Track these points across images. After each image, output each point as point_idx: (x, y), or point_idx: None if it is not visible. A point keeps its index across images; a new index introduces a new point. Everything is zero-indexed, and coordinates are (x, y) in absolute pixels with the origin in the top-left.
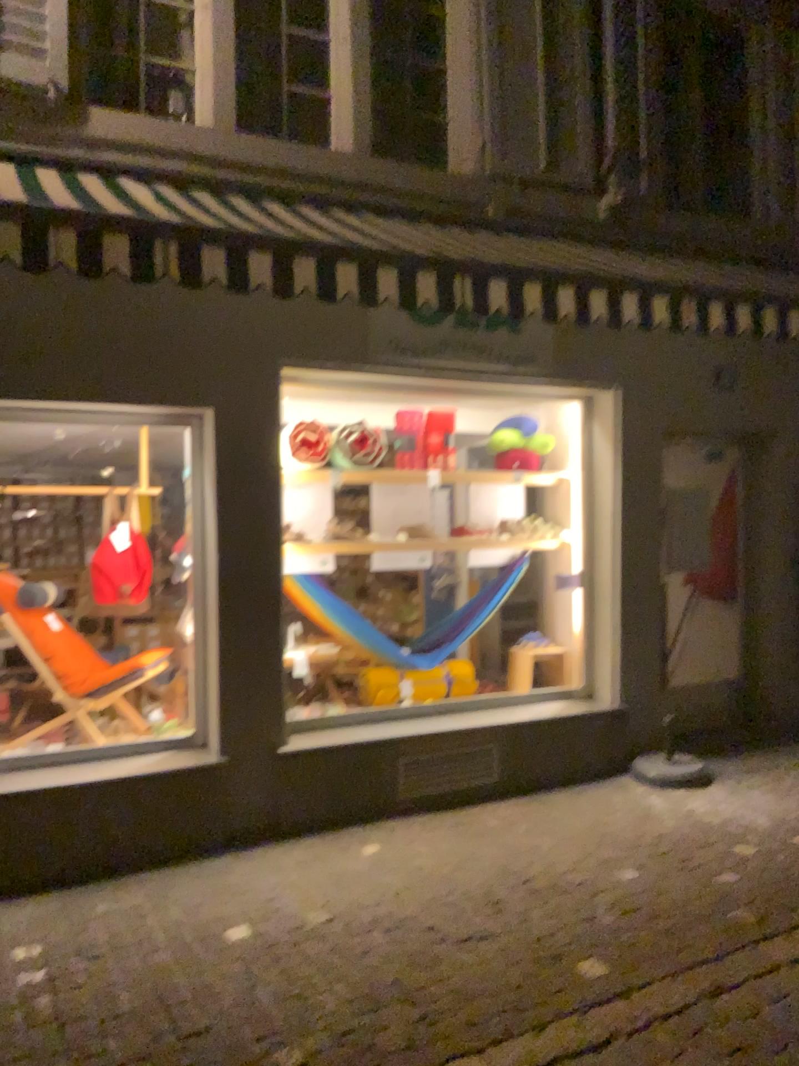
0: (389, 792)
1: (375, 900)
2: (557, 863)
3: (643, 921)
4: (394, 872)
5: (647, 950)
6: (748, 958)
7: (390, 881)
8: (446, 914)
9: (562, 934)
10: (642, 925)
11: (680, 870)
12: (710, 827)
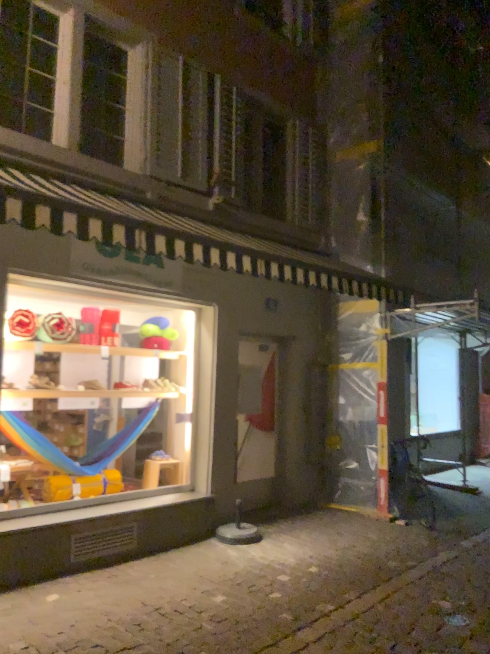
0: (65, 558)
1: (57, 632)
2: (177, 595)
3: (231, 626)
4: (69, 611)
5: (234, 643)
6: (291, 640)
7: (67, 618)
8: (107, 635)
9: (183, 640)
10: (230, 628)
11: (249, 592)
12: (265, 565)
